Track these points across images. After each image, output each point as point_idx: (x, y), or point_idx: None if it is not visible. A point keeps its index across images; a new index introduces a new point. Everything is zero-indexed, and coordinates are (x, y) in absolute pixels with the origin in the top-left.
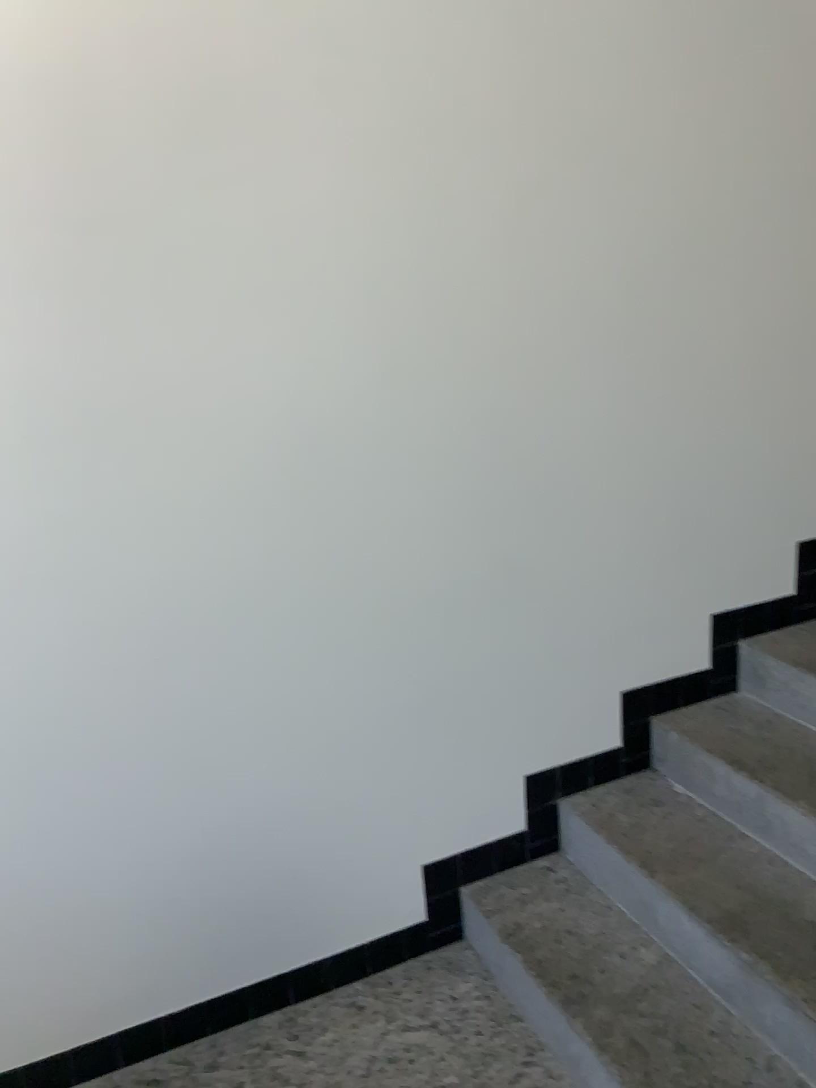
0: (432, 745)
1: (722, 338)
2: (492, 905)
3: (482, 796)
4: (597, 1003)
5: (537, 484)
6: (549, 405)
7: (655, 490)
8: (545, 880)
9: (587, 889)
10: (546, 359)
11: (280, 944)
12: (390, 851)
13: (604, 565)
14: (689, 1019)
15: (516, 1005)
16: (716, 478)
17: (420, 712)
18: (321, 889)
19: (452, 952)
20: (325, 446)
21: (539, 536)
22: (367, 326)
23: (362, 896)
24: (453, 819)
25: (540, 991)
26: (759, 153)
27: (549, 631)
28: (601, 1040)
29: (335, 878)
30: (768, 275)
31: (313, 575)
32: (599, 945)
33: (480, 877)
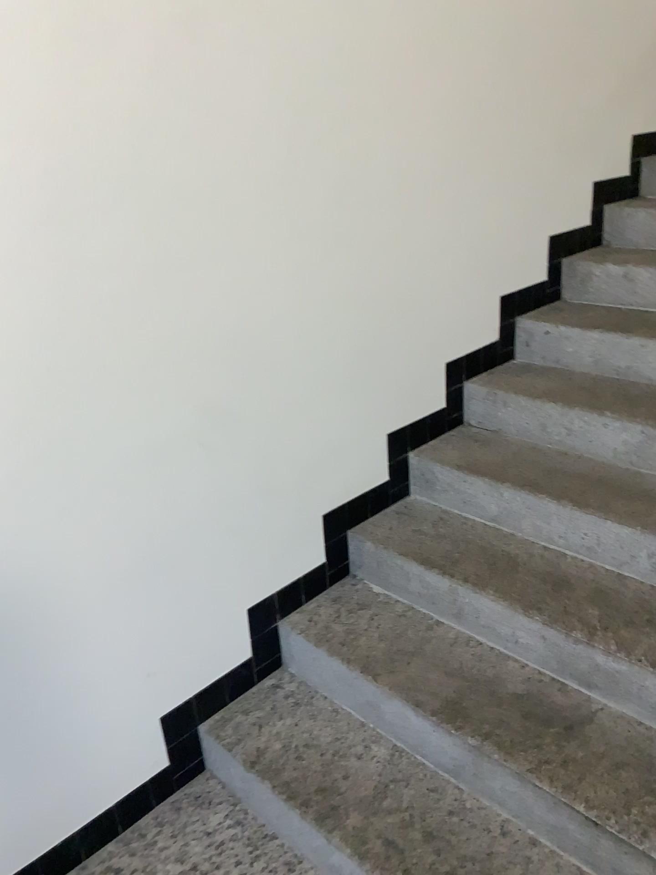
0: (159, 604)
1: (384, 185)
2: (232, 736)
3: (210, 638)
4: (350, 812)
5: (237, 334)
6: (241, 254)
7: (338, 330)
8: (276, 699)
9: (315, 699)
10: (235, 207)
11: (24, 838)
12: (128, 713)
13: (300, 405)
14: (430, 804)
15: (270, 825)
16: (385, 315)
17: (144, 575)
18: (61, 771)
19: (197, 786)
20: (8, 312)
21: (242, 385)
22: (42, 171)
23: (104, 763)
24: (186, 666)
25: (294, 812)
26: (406, 6)
27: (258, 473)
28: (361, 848)
29: (75, 756)
30: (416, 125)
31: (12, 457)
32: (338, 753)
33: (215, 711)
